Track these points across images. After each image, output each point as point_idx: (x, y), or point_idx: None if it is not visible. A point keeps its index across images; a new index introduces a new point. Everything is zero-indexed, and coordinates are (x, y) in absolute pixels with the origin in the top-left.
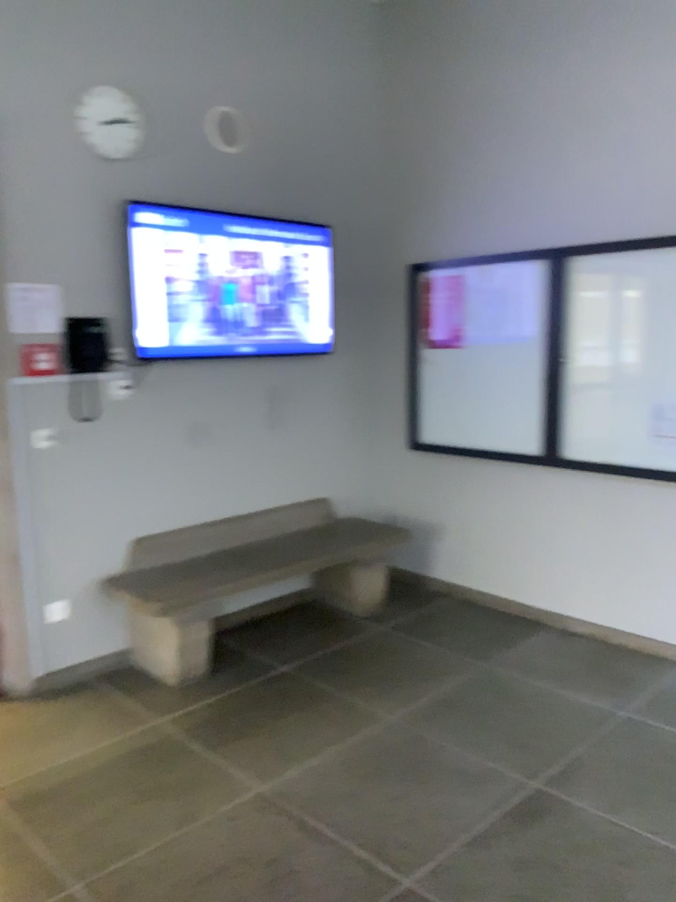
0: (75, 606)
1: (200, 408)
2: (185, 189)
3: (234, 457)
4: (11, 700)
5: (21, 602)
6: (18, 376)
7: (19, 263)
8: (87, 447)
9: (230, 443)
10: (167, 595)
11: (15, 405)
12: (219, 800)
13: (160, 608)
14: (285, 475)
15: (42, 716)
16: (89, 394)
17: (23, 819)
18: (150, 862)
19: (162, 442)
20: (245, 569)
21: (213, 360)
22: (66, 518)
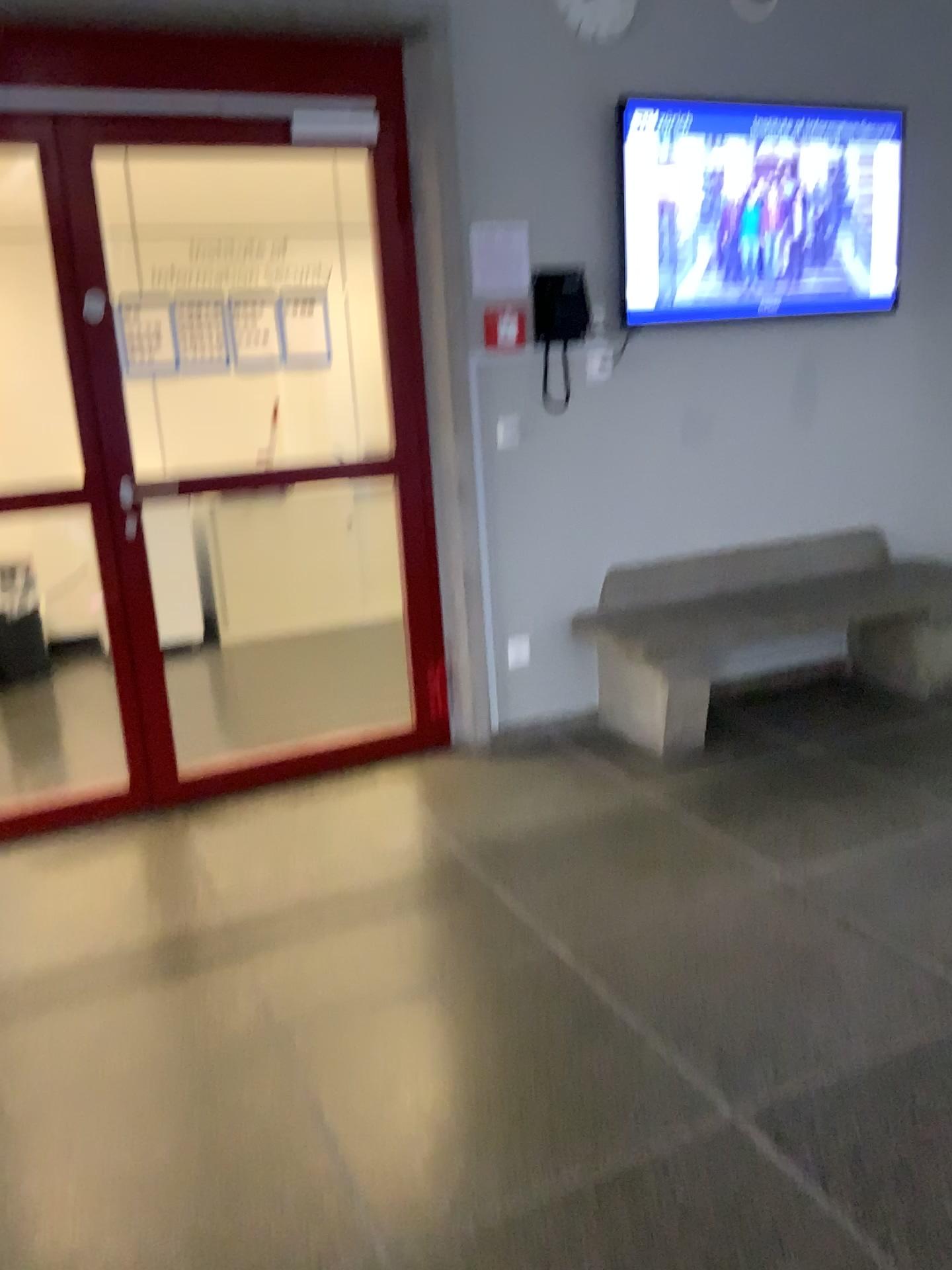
0: (539, 647)
1: (704, 393)
2: (694, 75)
3: (748, 462)
4: (465, 751)
5: (478, 633)
6: (478, 346)
7: (481, 194)
8: (558, 440)
9: (742, 444)
10: (657, 635)
11: (475, 383)
12: (733, 879)
13: (649, 649)
14: (819, 492)
15: (504, 769)
16: (562, 371)
17: (495, 867)
18: (650, 929)
19: (652, 437)
20: (761, 611)
21: (724, 323)
22: (531, 533)
